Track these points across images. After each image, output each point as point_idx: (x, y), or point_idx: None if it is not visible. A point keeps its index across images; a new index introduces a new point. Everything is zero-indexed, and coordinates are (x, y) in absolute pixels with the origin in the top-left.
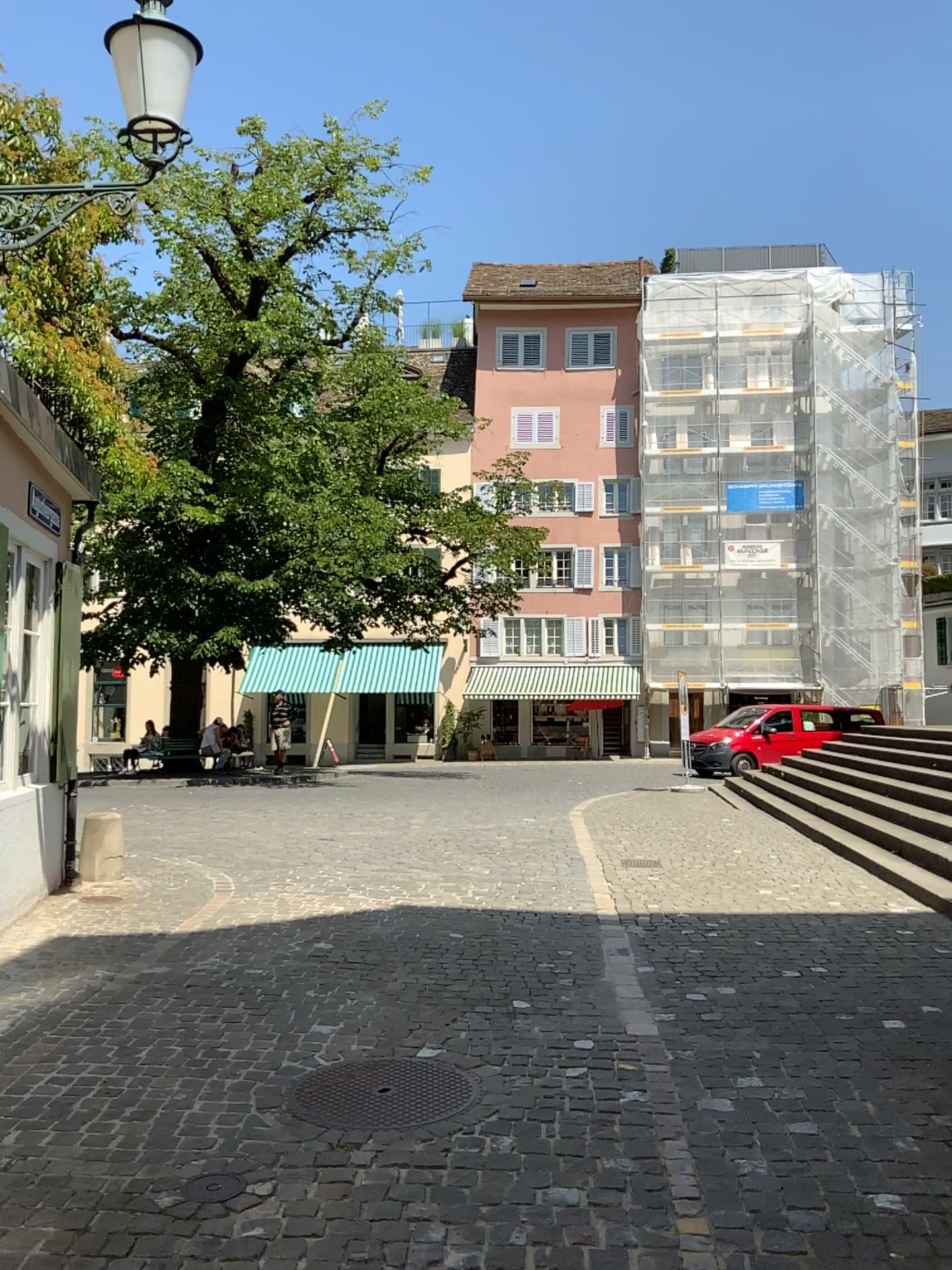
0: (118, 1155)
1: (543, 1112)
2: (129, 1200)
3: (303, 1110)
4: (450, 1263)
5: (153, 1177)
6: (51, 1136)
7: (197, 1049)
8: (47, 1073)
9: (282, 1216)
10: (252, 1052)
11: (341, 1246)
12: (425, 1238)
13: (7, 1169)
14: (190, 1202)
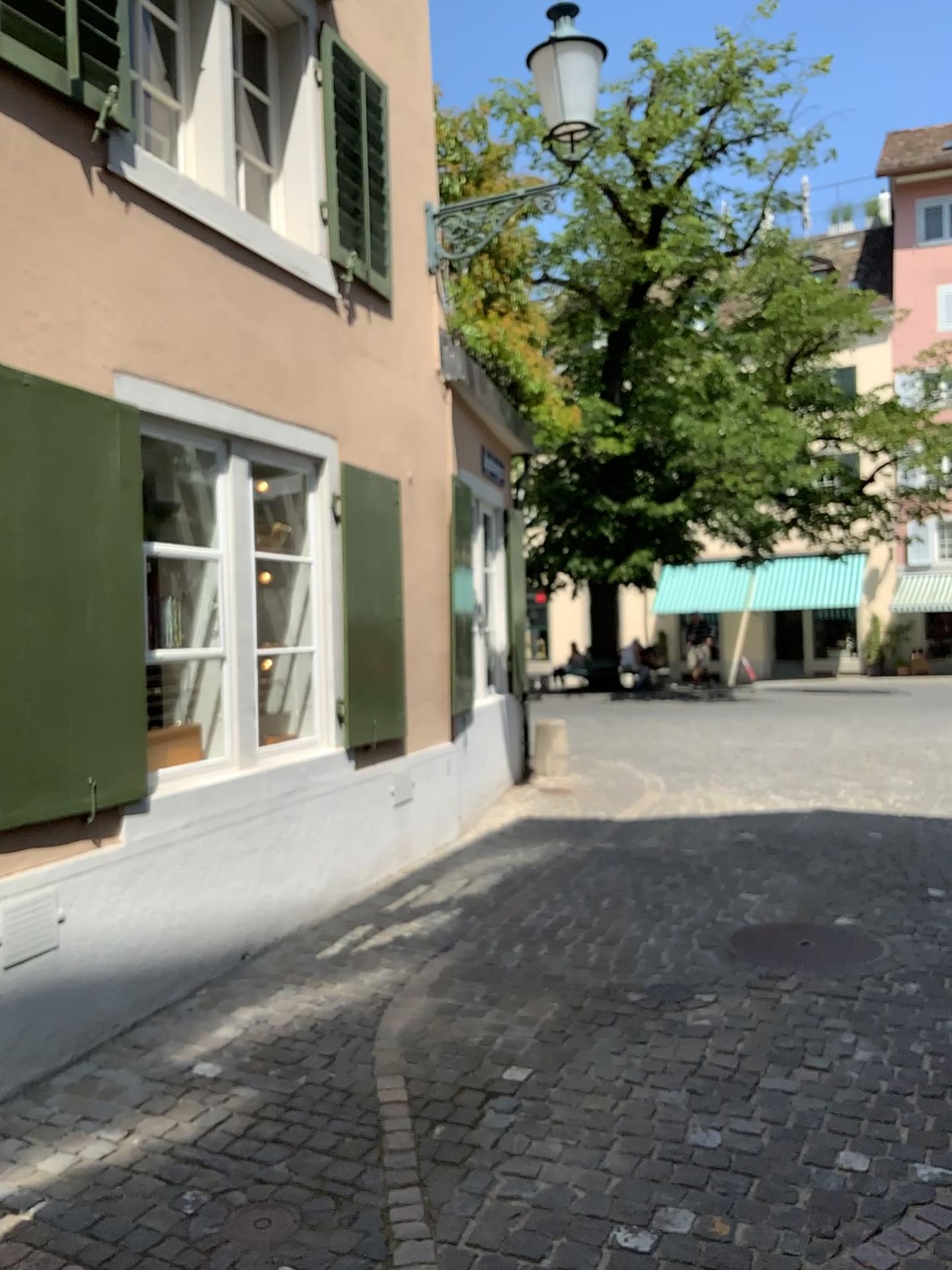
0: (596, 966)
1: (946, 969)
2: (609, 992)
3: (736, 950)
4: (857, 1055)
5: (623, 981)
6: (546, 949)
7: (647, 902)
8: (536, 910)
9: (723, 1013)
10: (692, 908)
11: (769, 1035)
12: (837, 1038)
13: (520, 966)
14: (653, 998)
